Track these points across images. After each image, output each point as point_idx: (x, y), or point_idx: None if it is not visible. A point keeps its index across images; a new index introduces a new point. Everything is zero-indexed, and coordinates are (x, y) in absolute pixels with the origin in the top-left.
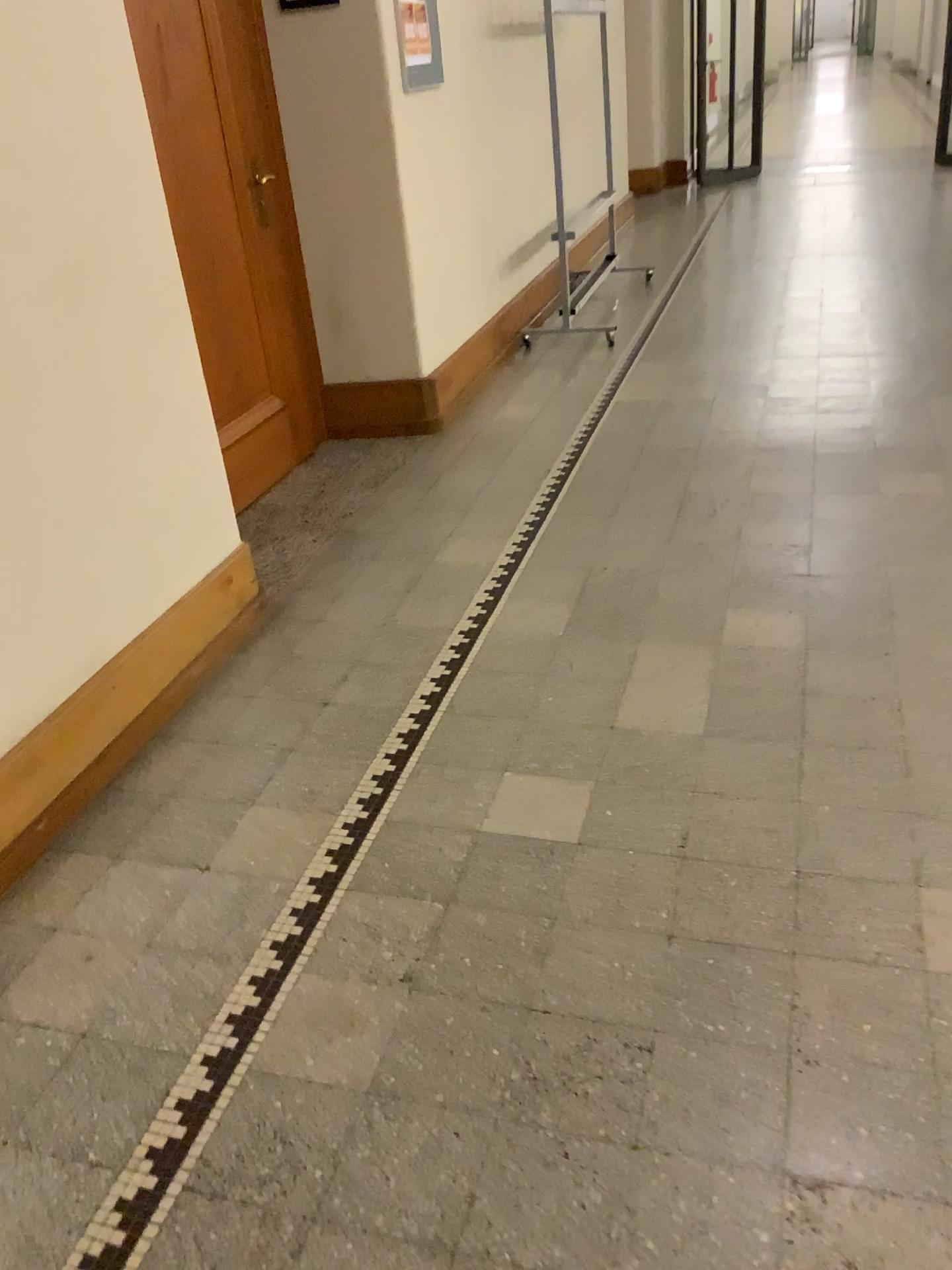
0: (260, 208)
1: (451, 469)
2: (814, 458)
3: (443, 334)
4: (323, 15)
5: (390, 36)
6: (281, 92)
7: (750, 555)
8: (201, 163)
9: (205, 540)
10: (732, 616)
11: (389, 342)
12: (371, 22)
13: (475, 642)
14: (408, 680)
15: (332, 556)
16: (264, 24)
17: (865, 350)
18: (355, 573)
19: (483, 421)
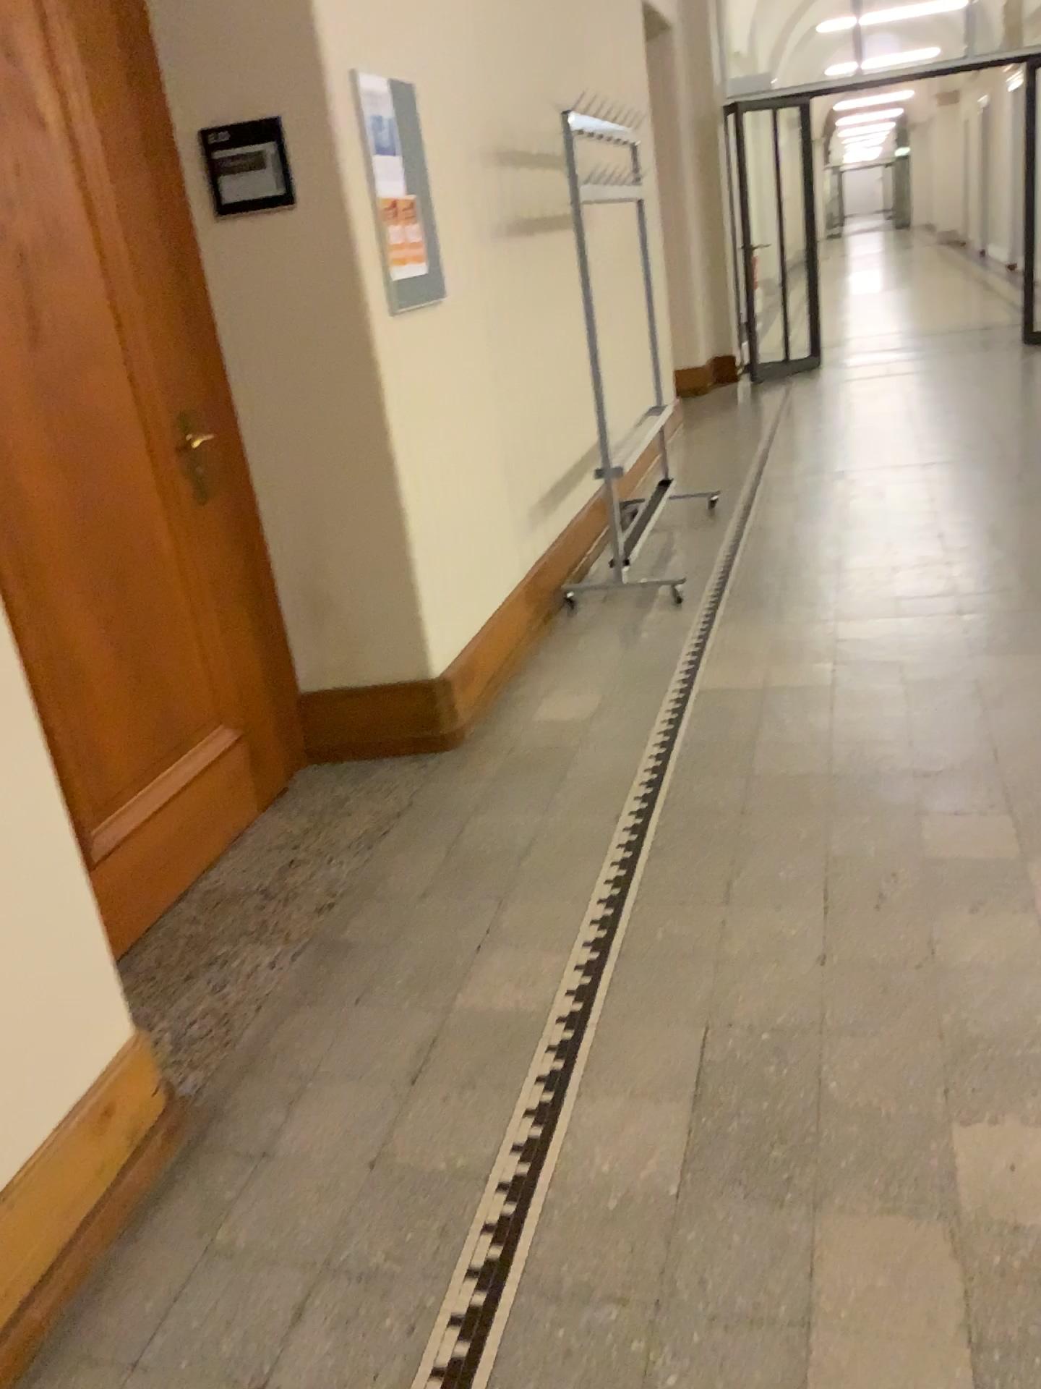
0: (193, 476)
1: (478, 819)
2: (1006, 790)
3: (460, 616)
4: (273, 219)
5: (367, 242)
6: (220, 322)
7: (960, 1000)
8: (94, 428)
9: (60, 1061)
10: (964, 1151)
11: (385, 636)
12: (339, 225)
13: (525, 1219)
14: (410, 1329)
15: (296, 1005)
16: (191, 234)
17: (1022, 601)
18: (330, 1043)
19: (520, 732)
